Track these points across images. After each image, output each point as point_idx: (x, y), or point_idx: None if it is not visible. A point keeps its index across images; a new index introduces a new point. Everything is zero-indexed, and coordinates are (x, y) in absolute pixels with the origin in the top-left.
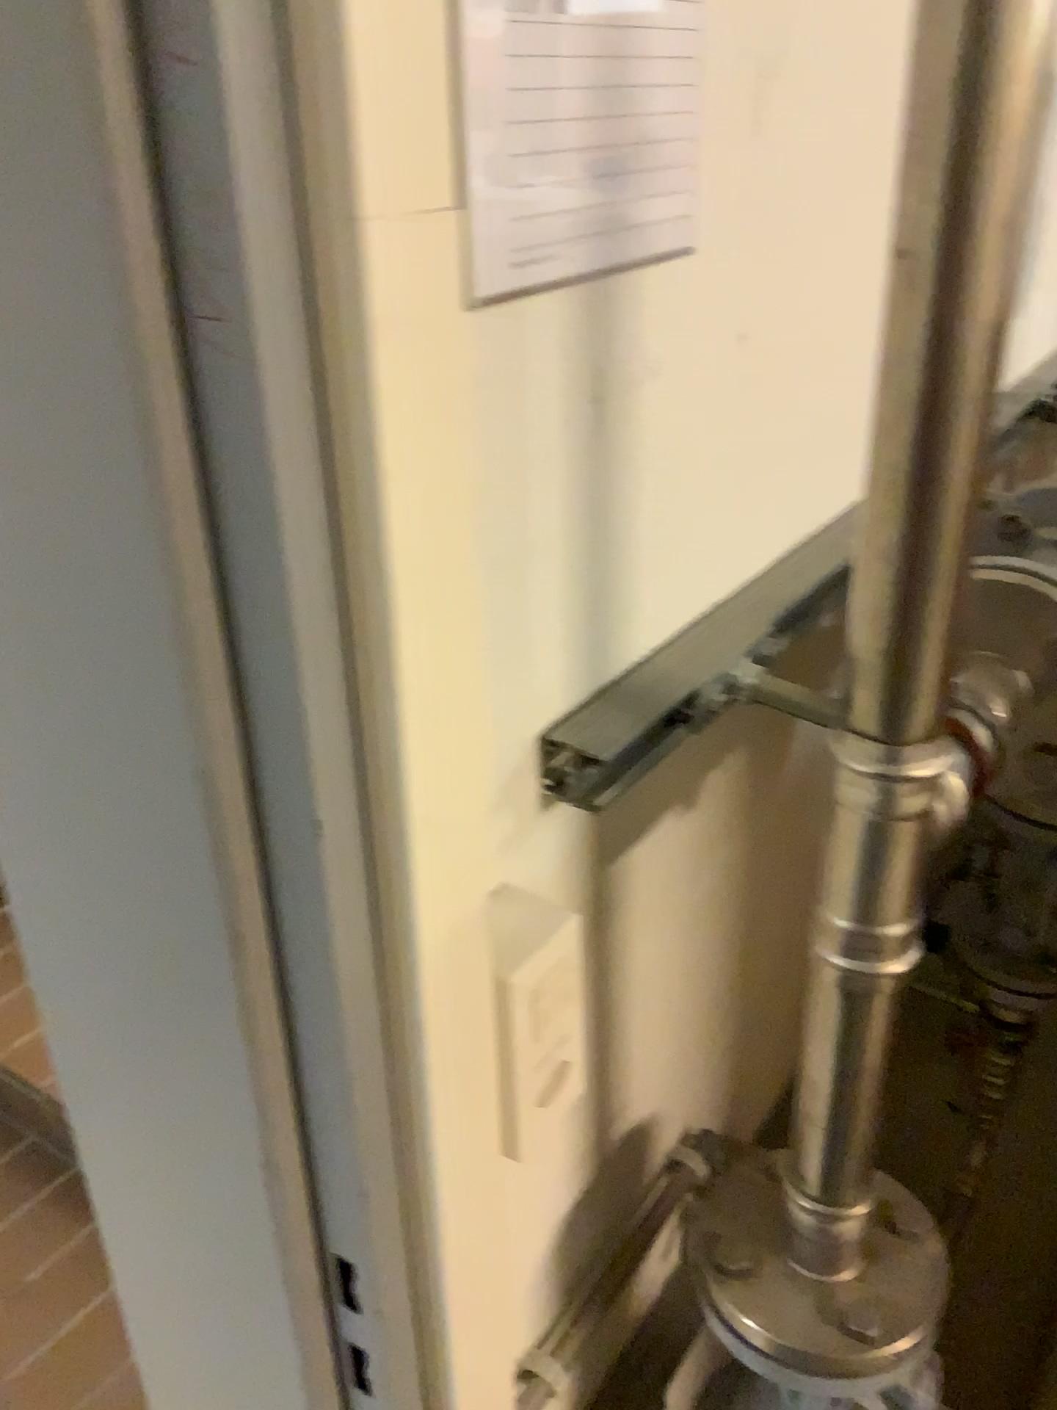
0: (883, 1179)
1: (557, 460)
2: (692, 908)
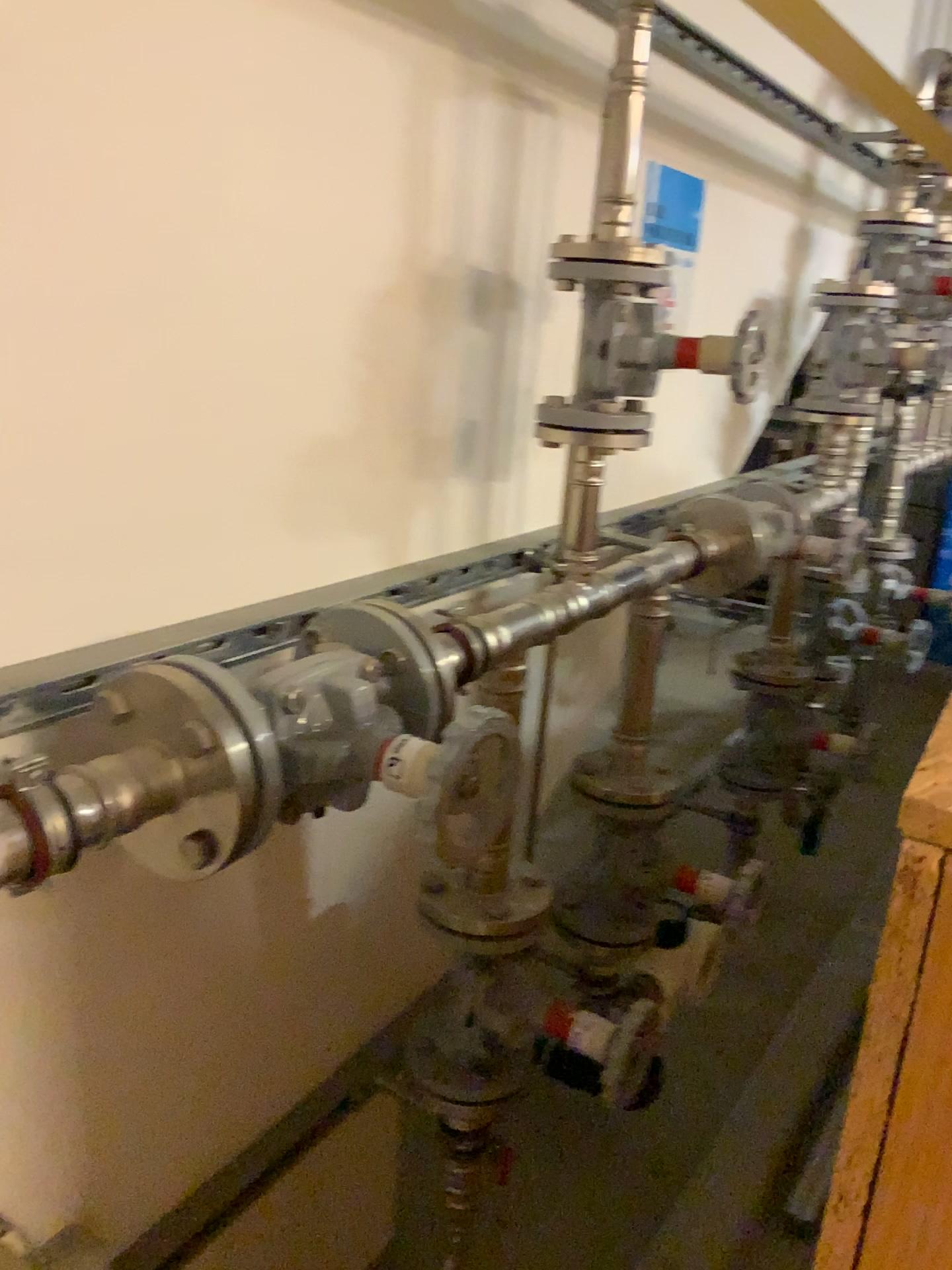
0: None
1: None
2: None
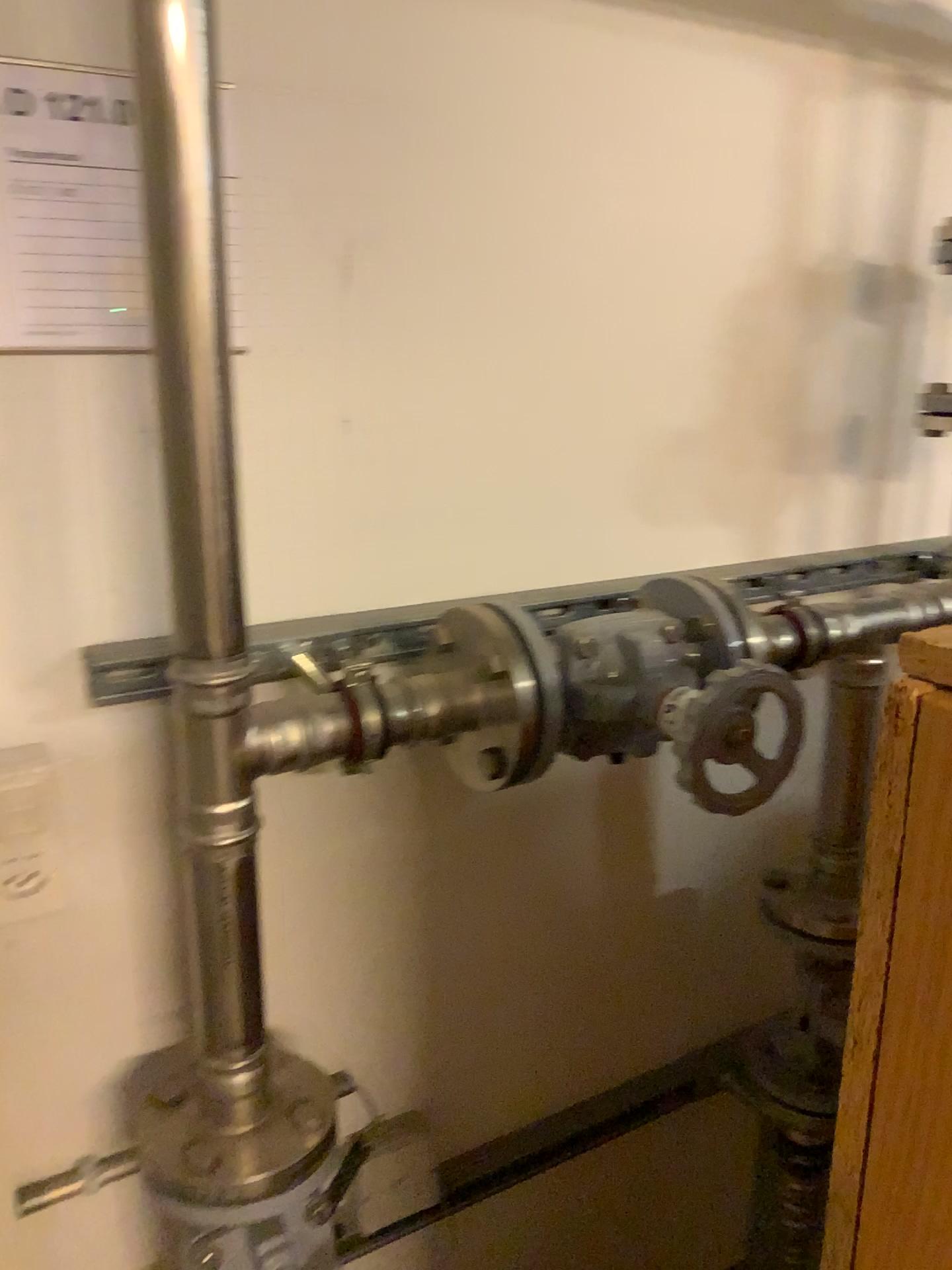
0: (328, 1095)
1: (110, 466)
2: (343, 873)
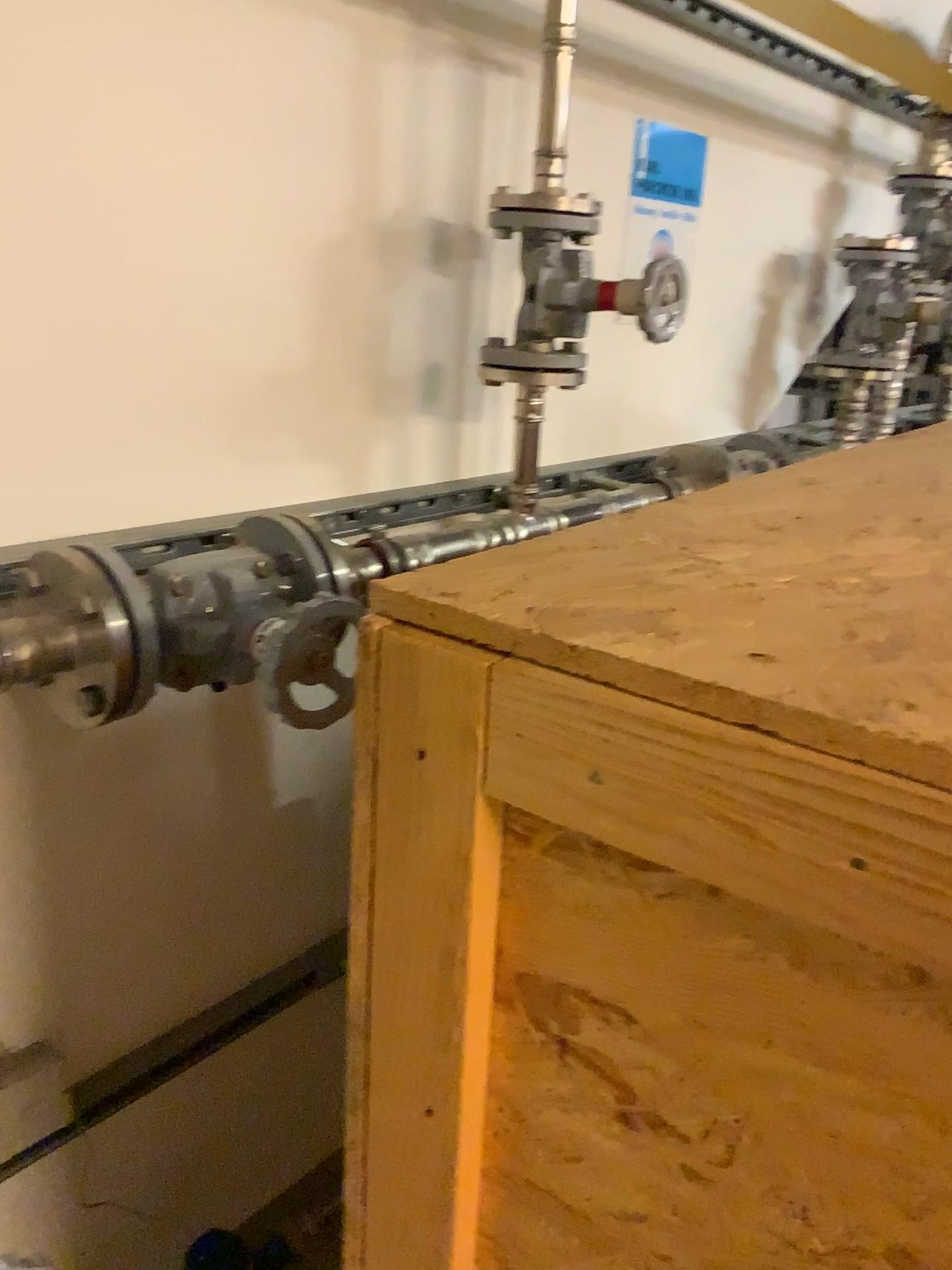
0: None
1: None
2: None
